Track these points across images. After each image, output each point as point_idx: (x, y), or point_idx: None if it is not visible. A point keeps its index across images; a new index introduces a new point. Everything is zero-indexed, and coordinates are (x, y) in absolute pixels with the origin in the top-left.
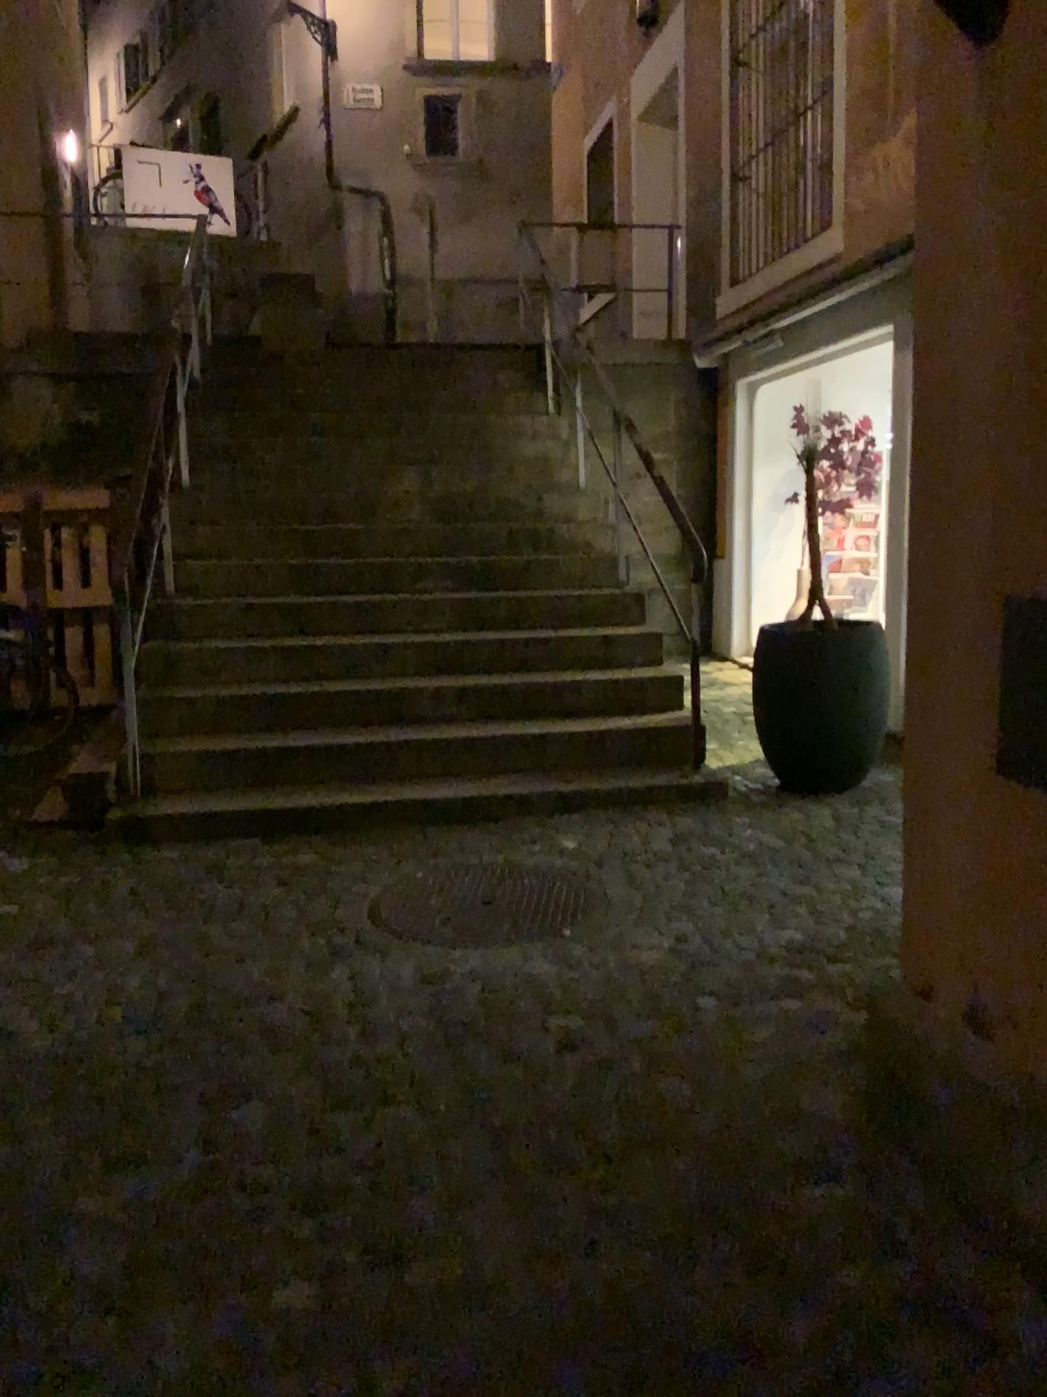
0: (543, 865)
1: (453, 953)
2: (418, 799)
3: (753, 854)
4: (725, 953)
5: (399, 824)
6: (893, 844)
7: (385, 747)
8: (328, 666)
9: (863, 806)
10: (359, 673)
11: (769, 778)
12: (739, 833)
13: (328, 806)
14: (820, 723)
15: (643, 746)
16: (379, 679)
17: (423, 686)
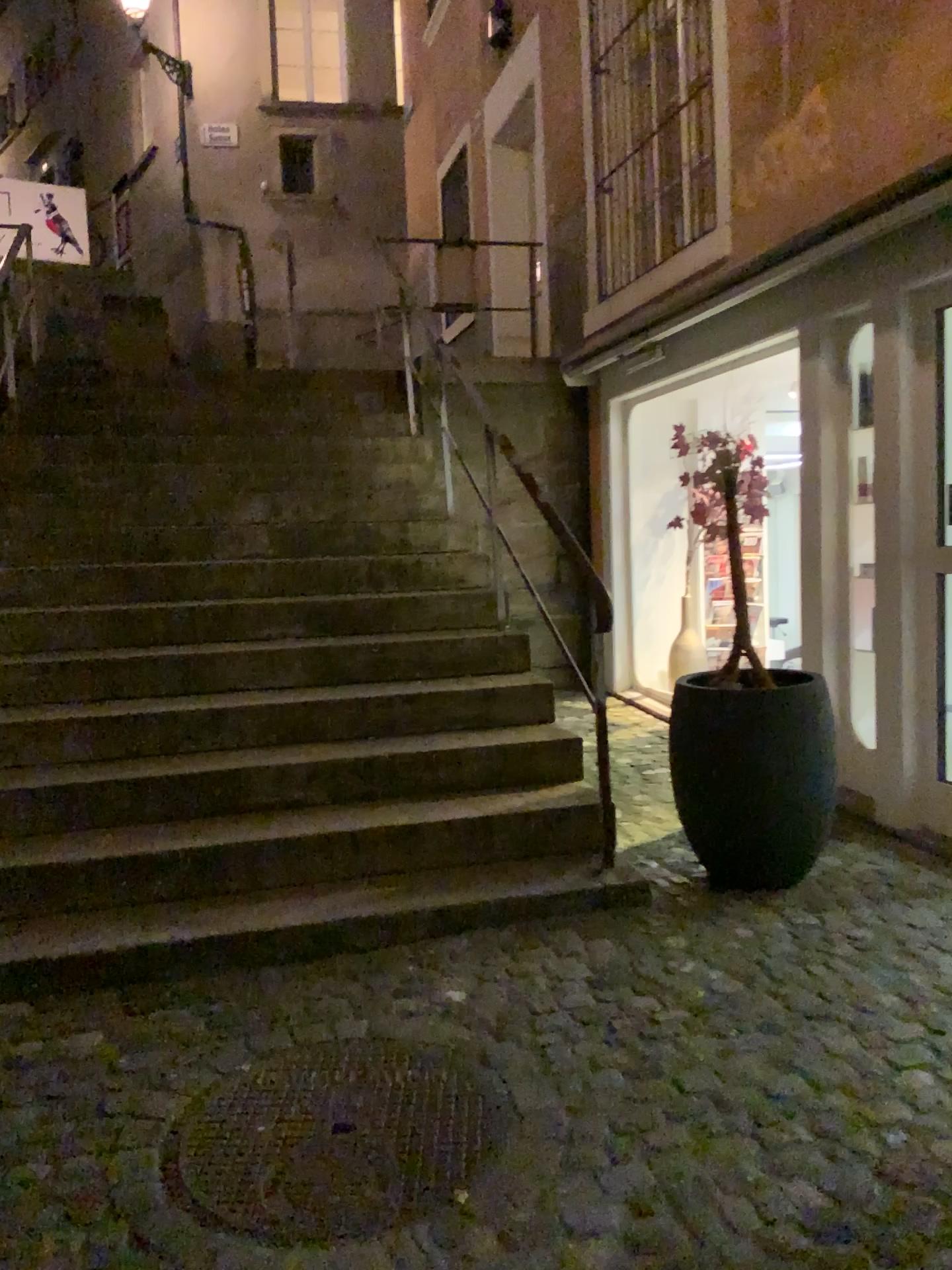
0: (422, 1042)
1: (285, 1267)
2: (253, 928)
3: (707, 1009)
4: (714, 1247)
5: (227, 969)
6: (887, 984)
7: (213, 854)
8: (143, 744)
9: (825, 914)
10: (183, 752)
11: (698, 872)
12: (678, 967)
13: (131, 947)
14: (763, 805)
15: (541, 837)
16: (209, 759)
17: (265, 767)
